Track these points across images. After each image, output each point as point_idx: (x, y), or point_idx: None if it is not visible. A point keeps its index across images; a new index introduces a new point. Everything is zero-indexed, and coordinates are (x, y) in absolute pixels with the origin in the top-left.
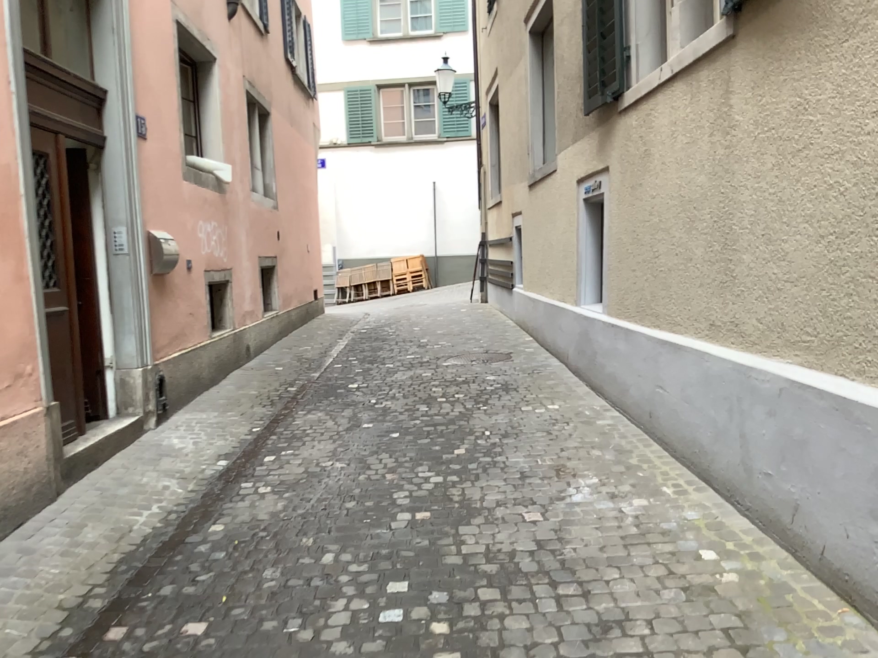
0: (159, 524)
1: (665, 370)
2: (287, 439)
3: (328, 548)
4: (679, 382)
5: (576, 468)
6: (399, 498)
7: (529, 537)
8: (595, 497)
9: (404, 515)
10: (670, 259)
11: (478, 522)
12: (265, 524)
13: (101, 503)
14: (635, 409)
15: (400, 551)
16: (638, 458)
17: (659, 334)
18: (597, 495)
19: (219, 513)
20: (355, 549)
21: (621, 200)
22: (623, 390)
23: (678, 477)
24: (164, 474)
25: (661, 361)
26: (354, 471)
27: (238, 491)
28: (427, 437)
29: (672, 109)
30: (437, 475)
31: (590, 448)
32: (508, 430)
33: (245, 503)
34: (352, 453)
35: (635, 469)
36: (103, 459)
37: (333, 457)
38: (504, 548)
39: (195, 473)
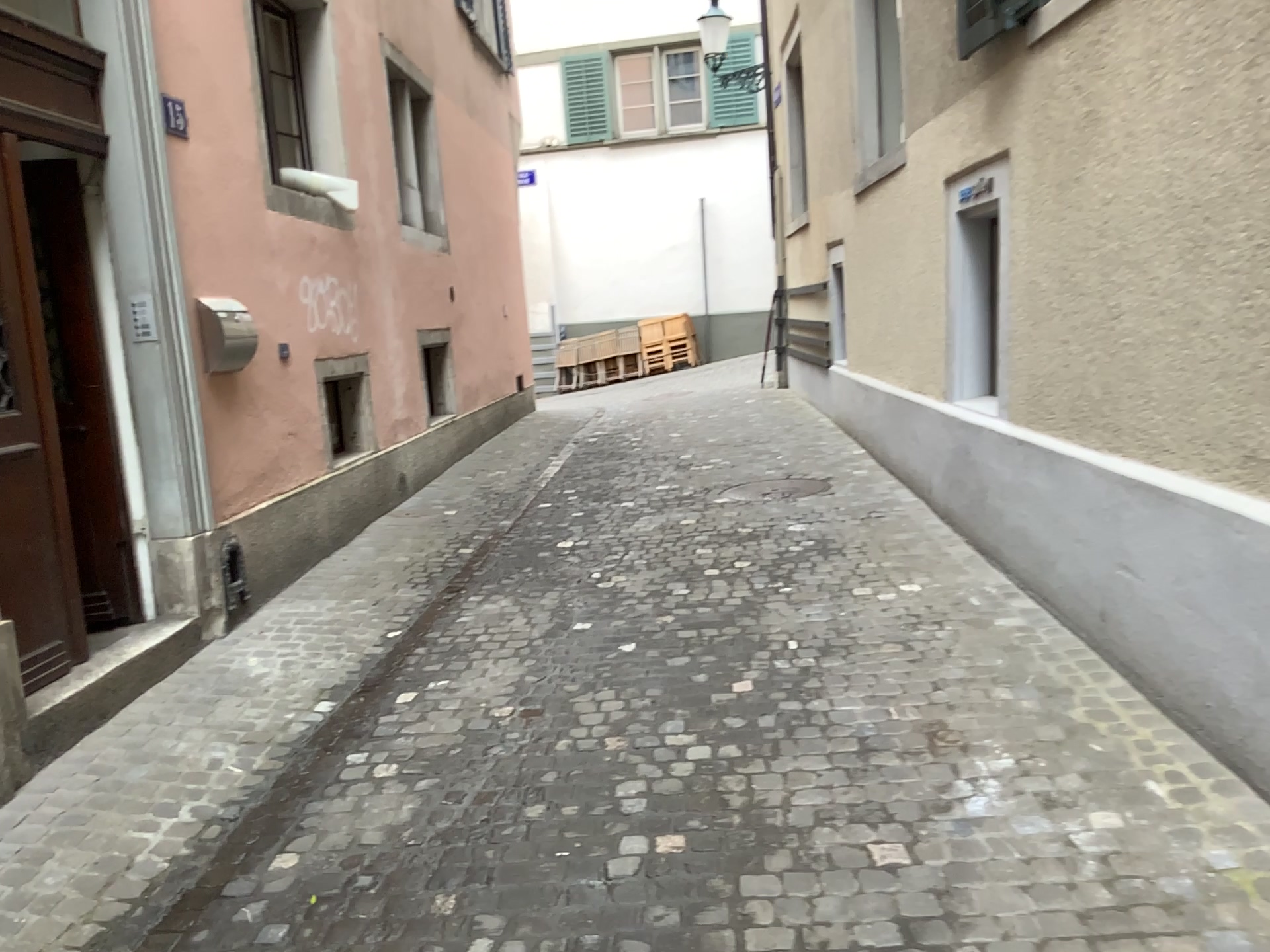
0: (177, 857)
1: (1138, 539)
2: (442, 658)
3: (479, 926)
4: (1173, 565)
5: (964, 730)
6: (627, 800)
7: (884, 912)
8: (1012, 809)
9: (633, 846)
10: (1149, 322)
11: (778, 869)
12: (368, 860)
13: (84, 809)
14: (1070, 602)
15: (619, 946)
16: (1084, 708)
17: (1123, 466)
18: (1015, 802)
19: (293, 829)
20: (531, 933)
21: (1037, 212)
22: (1042, 564)
23: (1177, 761)
24: (216, 737)
25: (1127, 519)
26: (549, 731)
27: (336, 776)
28: (685, 654)
29: (1155, 22)
30: (699, 745)
31: (989, 682)
32: (832, 641)
33: (344, 804)
34: (551, 691)
35: (1085, 737)
36: (113, 709)
37: (515, 698)
38: (831, 942)
39: (270, 735)
